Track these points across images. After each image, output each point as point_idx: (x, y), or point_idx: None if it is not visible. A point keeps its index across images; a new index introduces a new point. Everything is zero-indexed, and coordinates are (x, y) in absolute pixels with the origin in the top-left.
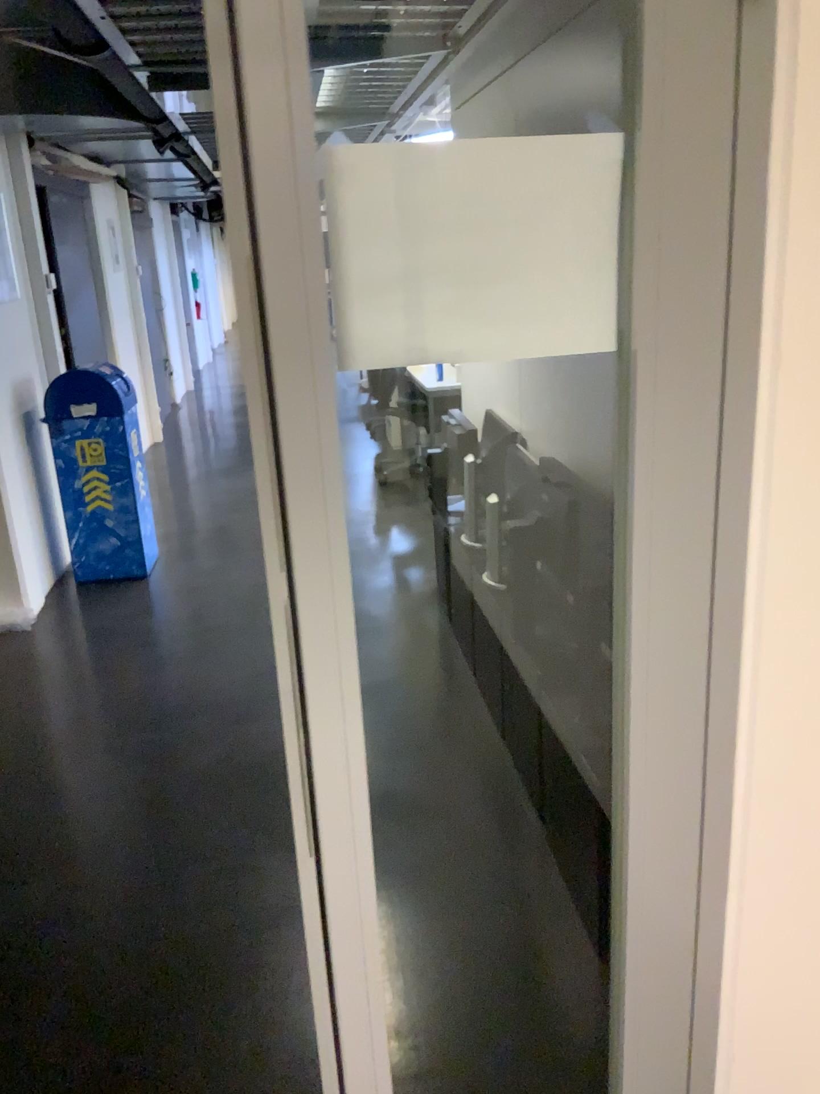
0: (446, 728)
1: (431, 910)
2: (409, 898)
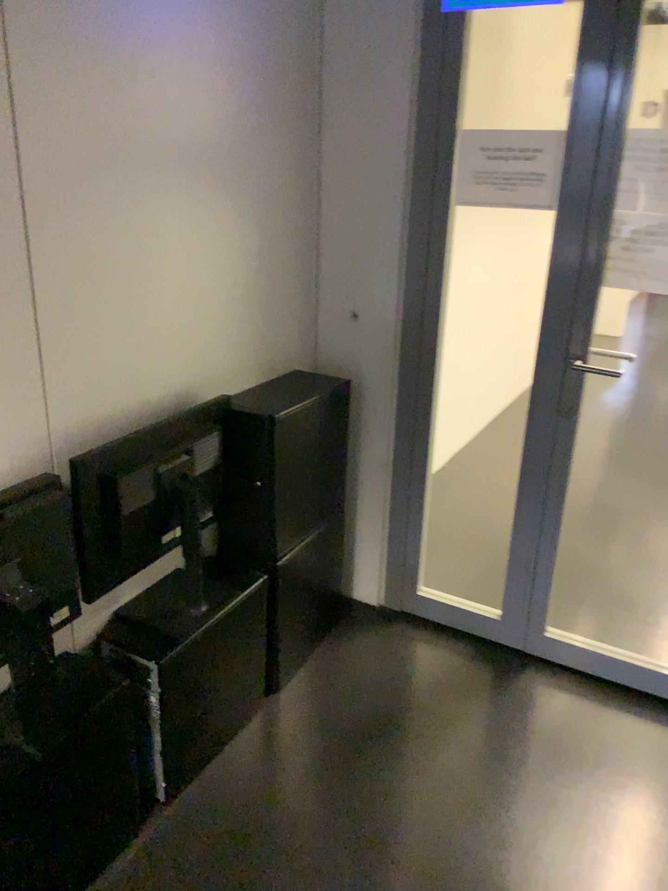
0: None
1: (321, 813)
2: (329, 834)
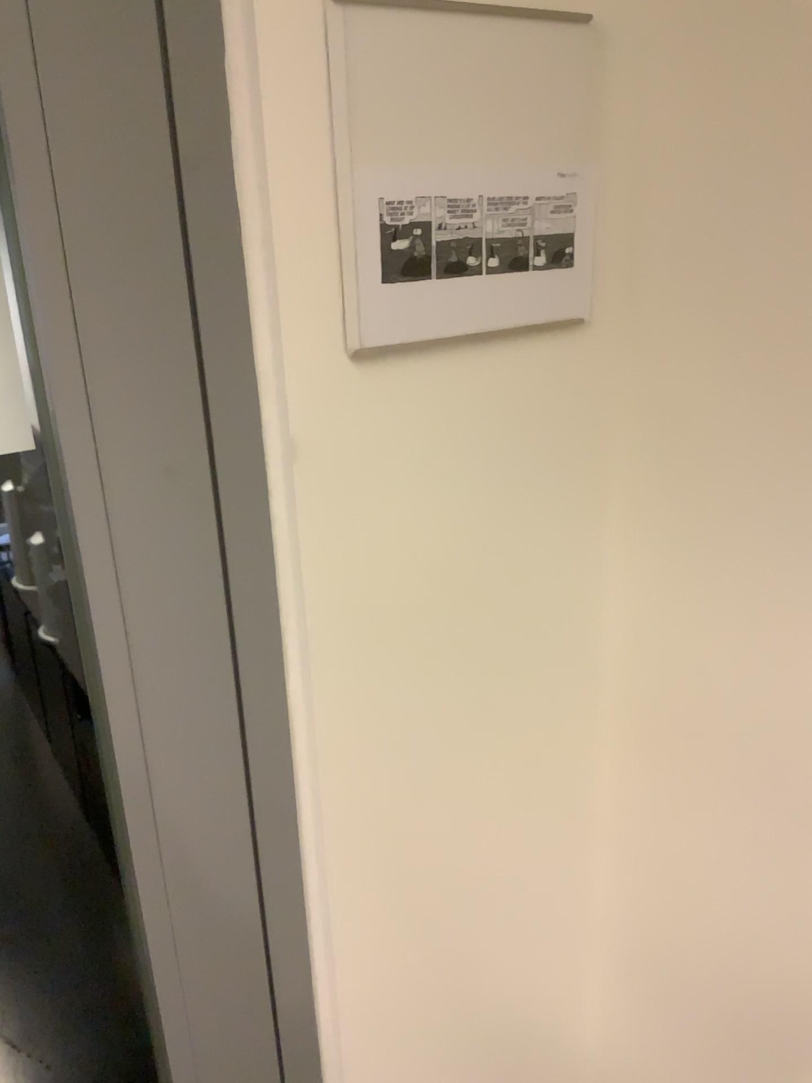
0: (13, 823)
1: None
2: None
